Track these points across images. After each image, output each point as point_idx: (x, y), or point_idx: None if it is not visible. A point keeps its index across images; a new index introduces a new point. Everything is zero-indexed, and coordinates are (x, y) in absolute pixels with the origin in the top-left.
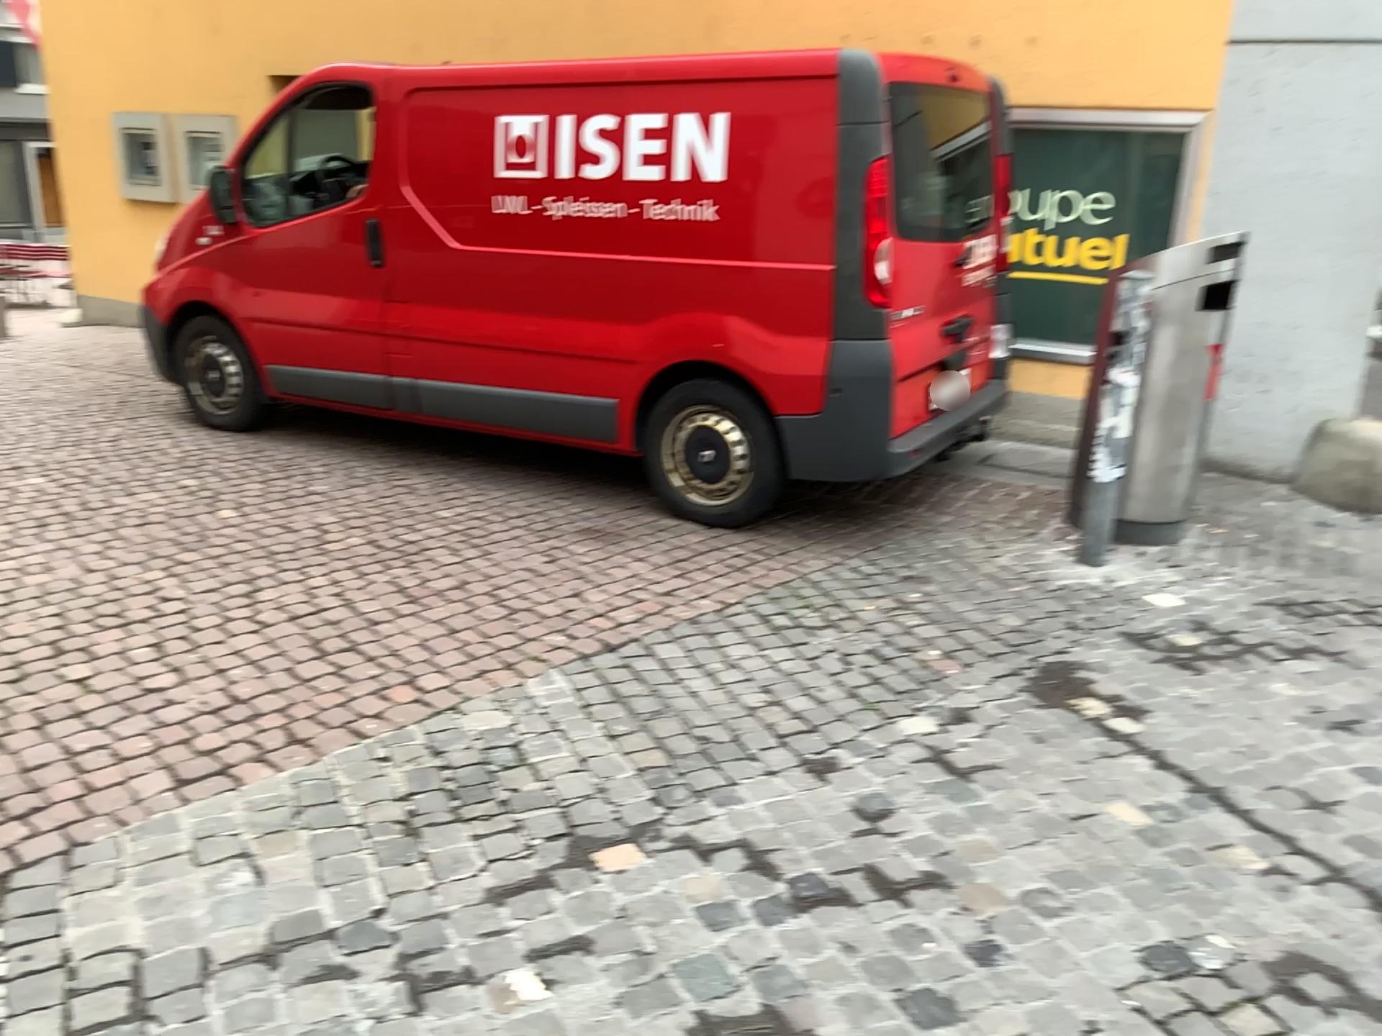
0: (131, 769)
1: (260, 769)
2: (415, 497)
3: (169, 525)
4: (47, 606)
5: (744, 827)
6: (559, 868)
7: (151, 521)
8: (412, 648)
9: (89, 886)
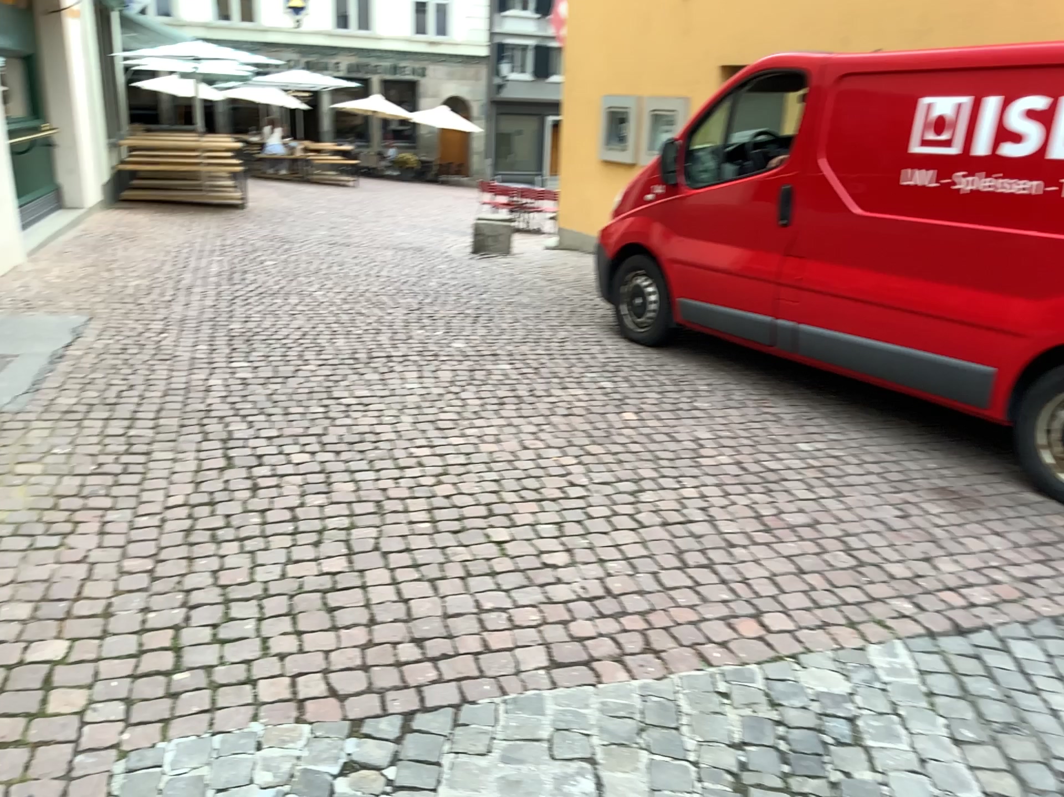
0: (519, 640)
1: (617, 671)
2: (782, 429)
3: (585, 420)
4: (490, 474)
5: None
6: None
7: (573, 414)
8: (763, 581)
9: (468, 748)
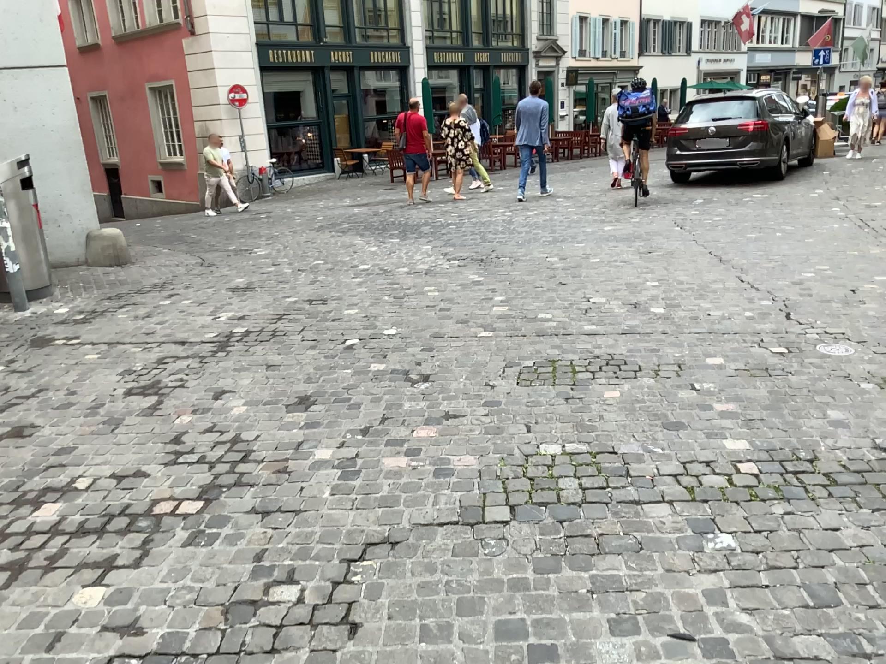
0: None
1: None
2: None
3: None
4: None
5: None
6: None
7: None
8: None
9: None
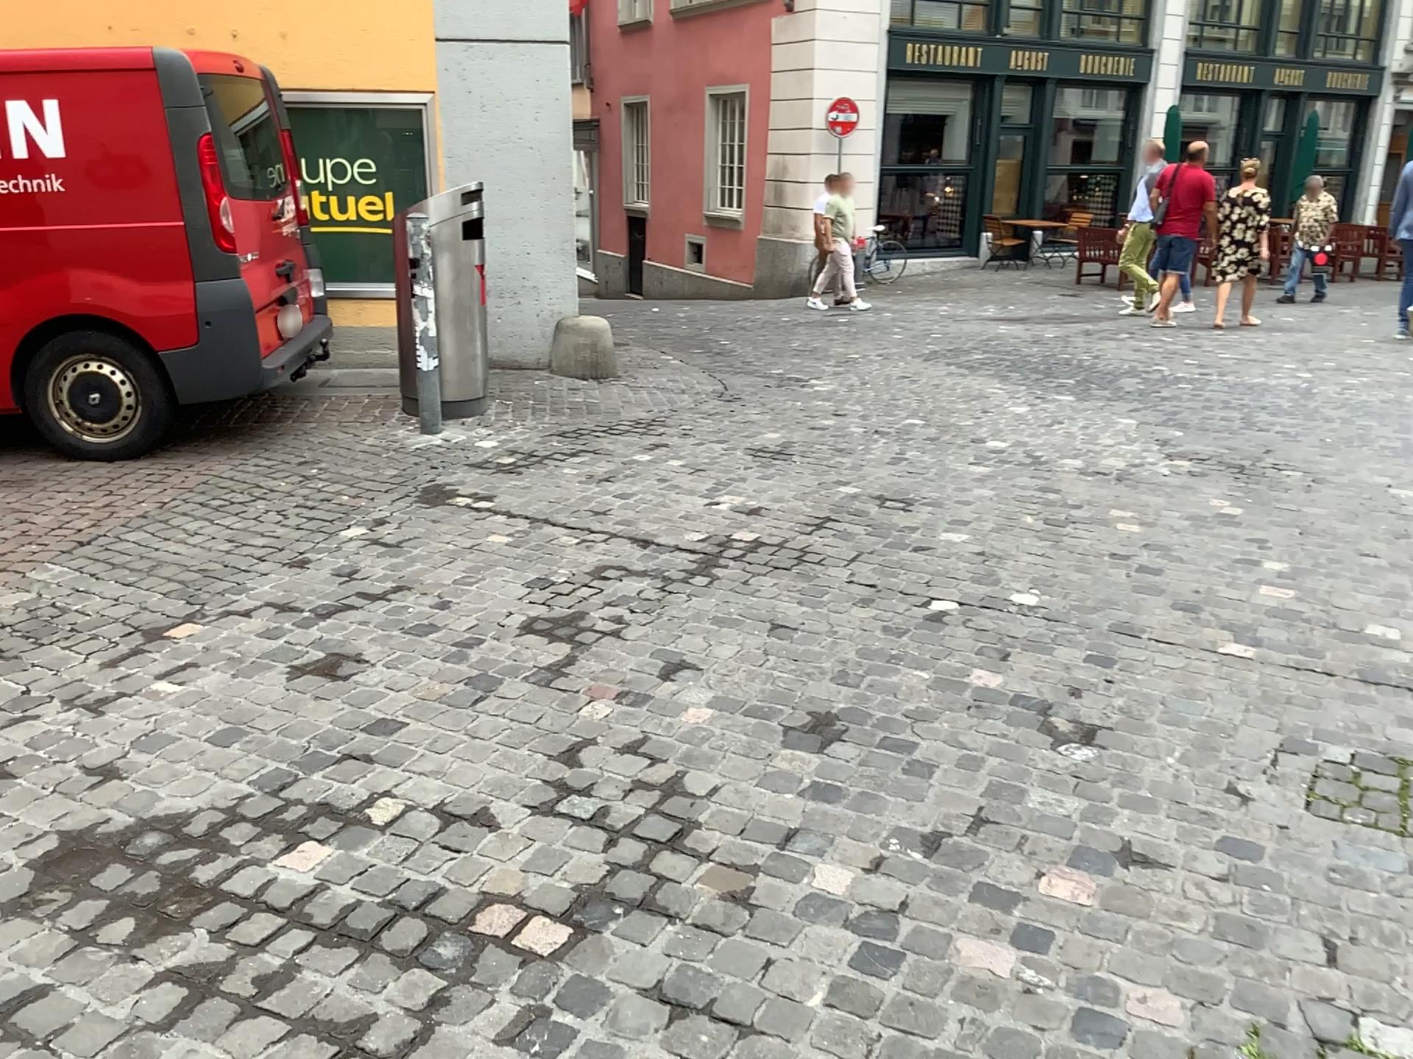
0: None
1: None
2: None
3: None
4: None
5: (264, 596)
6: (149, 640)
7: None
8: None
9: None
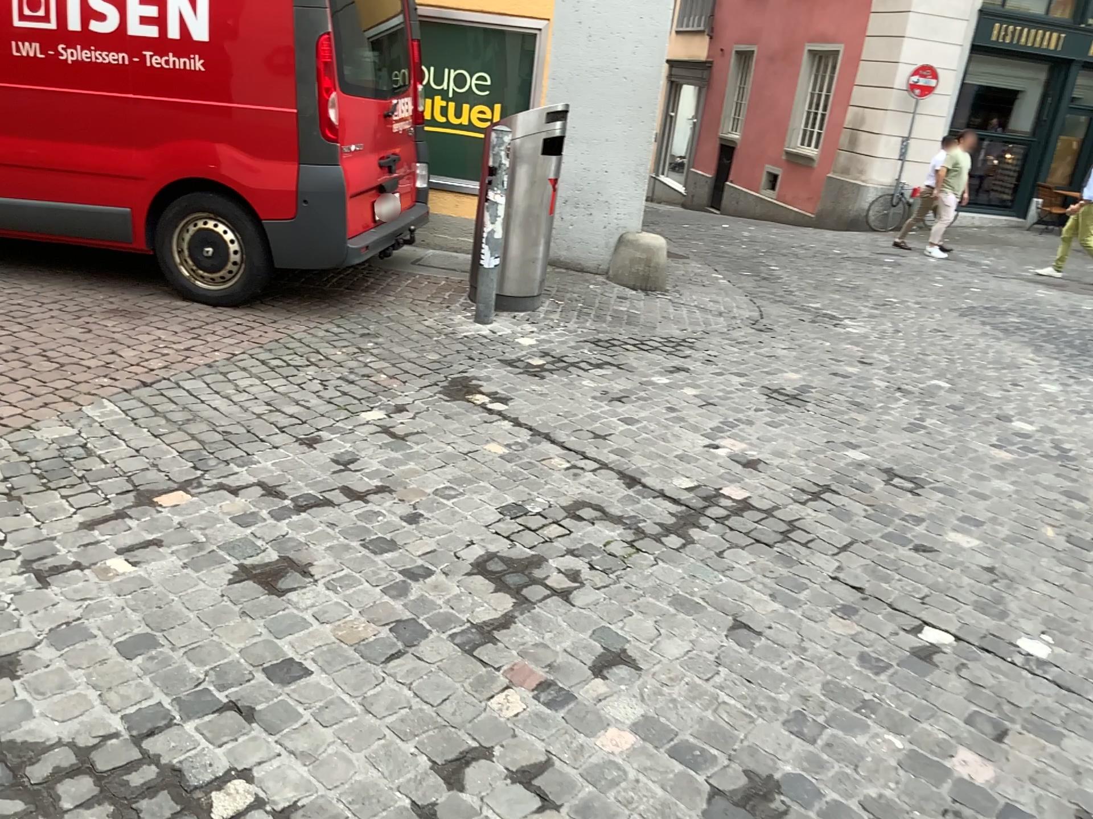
0: None
1: None
2: None
3: None
4: None
5: (259, 474)
6: (133, 505)
7: None
8: None
9: None
